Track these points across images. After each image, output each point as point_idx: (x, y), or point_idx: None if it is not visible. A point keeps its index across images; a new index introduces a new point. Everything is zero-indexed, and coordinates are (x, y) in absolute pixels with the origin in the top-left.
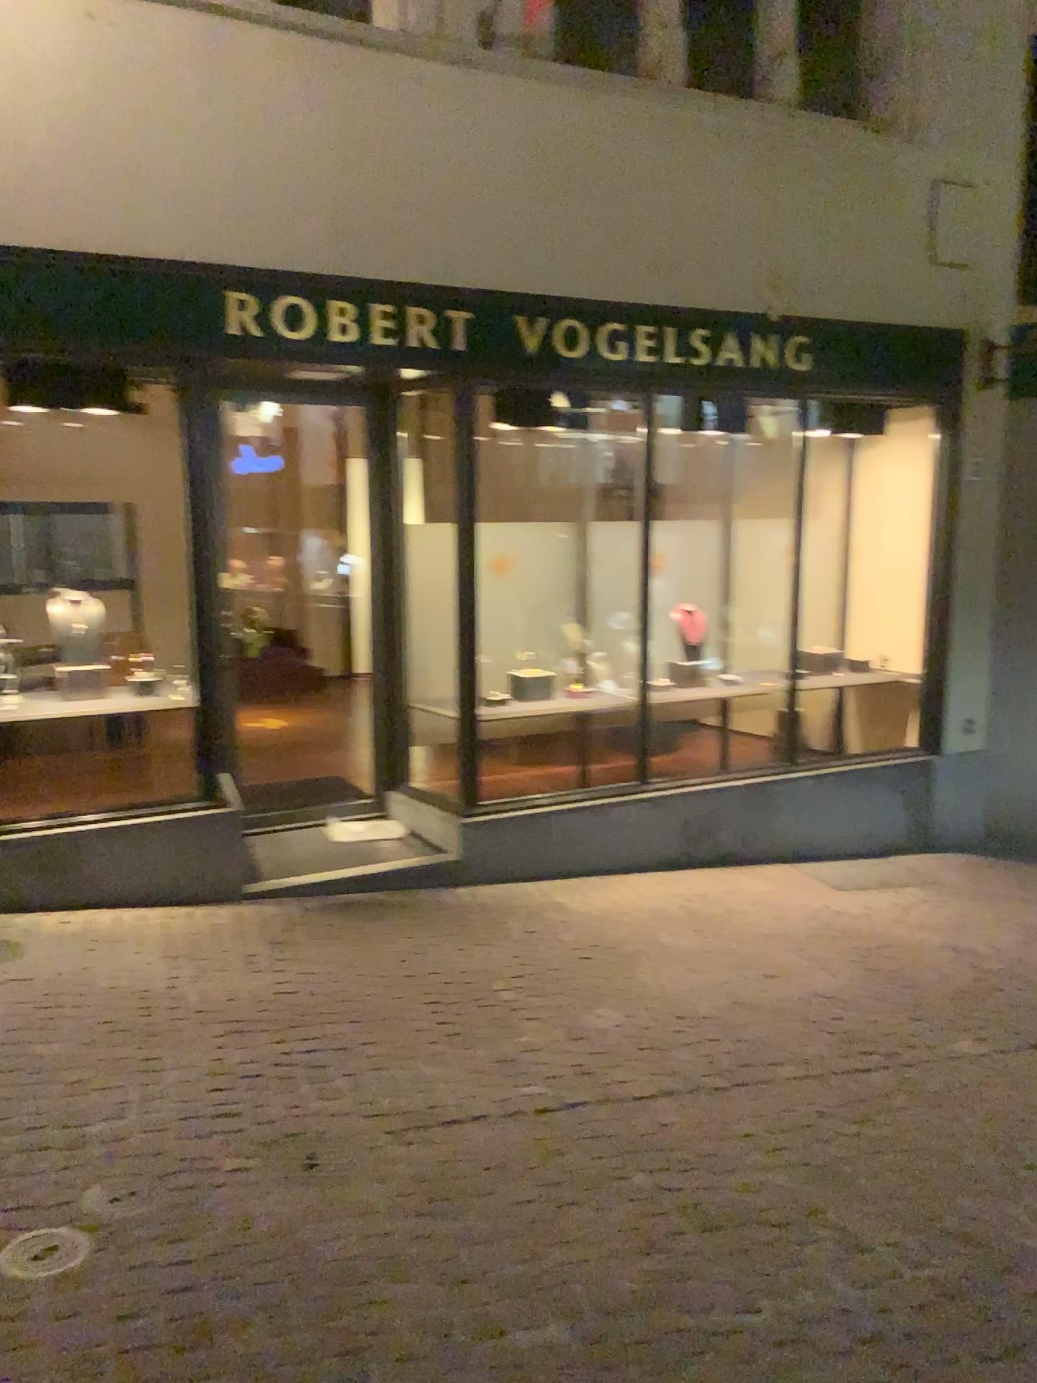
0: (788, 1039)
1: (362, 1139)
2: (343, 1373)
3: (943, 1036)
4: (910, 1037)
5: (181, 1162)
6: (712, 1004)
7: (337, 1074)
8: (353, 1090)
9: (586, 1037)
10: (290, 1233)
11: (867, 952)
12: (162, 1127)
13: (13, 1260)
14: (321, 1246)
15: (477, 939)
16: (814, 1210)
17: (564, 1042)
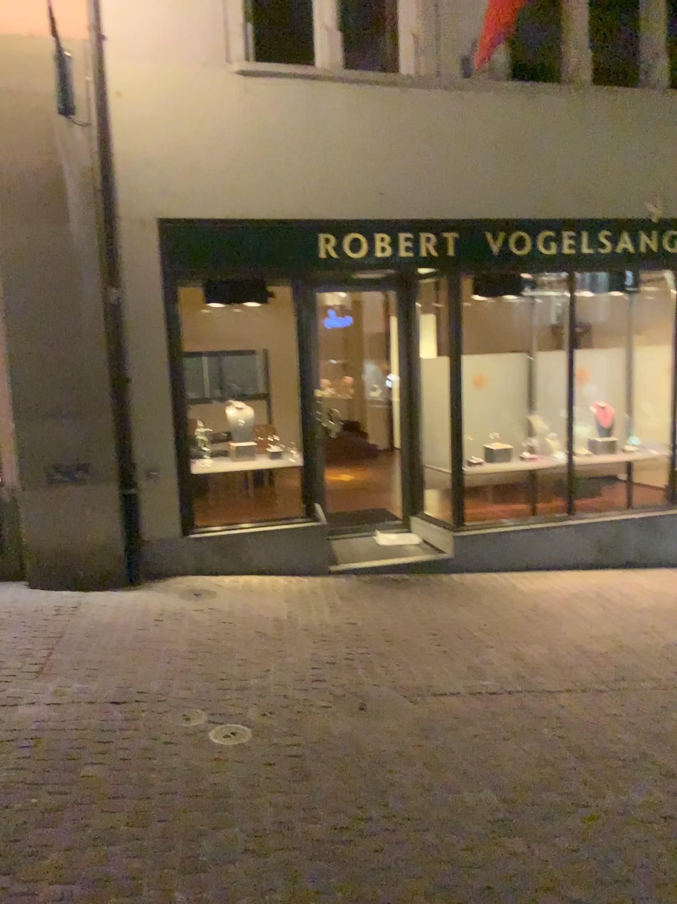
0: (647, 665)
1: (389, 697)
2: (373, 795)
3: None
4: None
5: (294, 698)
6: (602, 644)
7: (376, 665)
8: (385, 673)
9: (521, 656)
10: (349, 734)
11: None
12: (284, 682)
13: (215, 732)
14: (365, 742)
15: (461, 602)
16: (645, 752)
17: (508, 658)
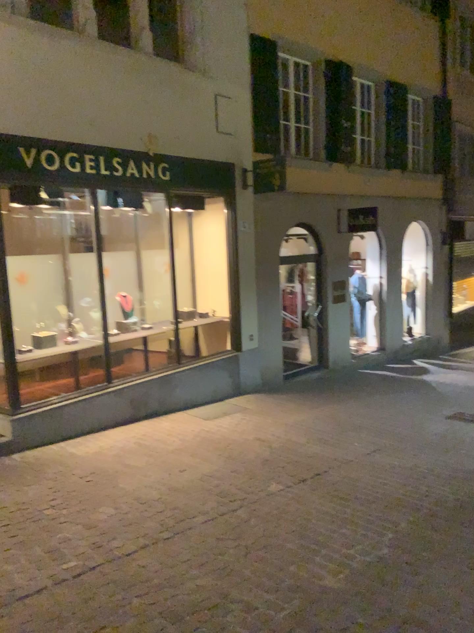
0: (197, 503)
1: None
2: None
3: (266, 485)
4: (252, 489)
5: None
6: (158, 493)
7: None
8: None
9: (96, 527)
10: None
11: (225, 450)
12: None
13: None
14: None
15: (27, 482)
16: (228, 596)
17: (84, 532)
